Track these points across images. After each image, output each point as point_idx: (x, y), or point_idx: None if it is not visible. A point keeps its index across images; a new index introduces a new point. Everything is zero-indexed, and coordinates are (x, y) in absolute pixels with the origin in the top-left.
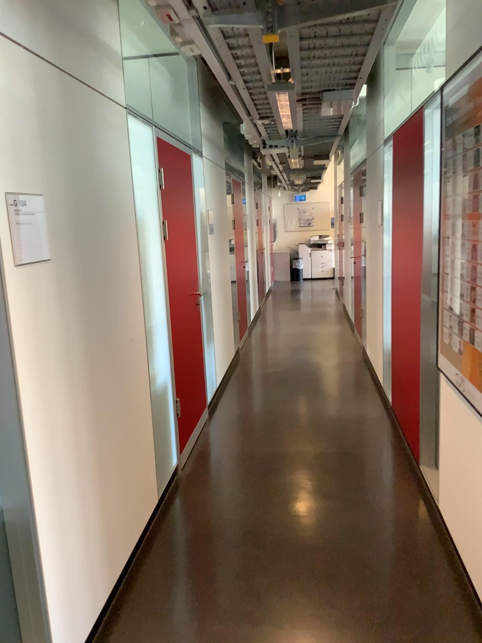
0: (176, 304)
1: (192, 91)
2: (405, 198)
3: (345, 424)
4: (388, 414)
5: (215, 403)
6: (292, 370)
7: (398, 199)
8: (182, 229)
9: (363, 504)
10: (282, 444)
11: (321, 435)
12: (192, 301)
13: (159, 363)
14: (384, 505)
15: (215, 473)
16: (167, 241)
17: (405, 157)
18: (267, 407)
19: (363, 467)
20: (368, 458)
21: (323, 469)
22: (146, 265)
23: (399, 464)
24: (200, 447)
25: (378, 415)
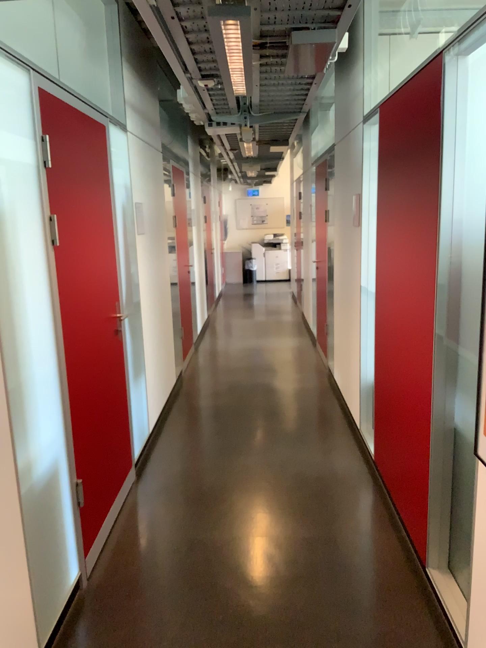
0: (79, 339)
1: (113, 46)
2: (403, 190)
3: (315, 486)
4: (368, 469)
5: (147, 453)
6: (246, 402)
7: (391, 192)
8: (89, 229)
9: (354, 643)
10: (234, 524)
11: (286, 507)
12: (106, 330)
13: (41, 439)
14: (383, 646)
15: (137, 584)
16: (63, 247)
17: (406, 131)
18: (213, 460)
19: (346, 567)
20: (352, 548)
21: (291, 571)
22: (12, 290)
23: (394, 558)
24: (118, 533)
25: (357, 471)
